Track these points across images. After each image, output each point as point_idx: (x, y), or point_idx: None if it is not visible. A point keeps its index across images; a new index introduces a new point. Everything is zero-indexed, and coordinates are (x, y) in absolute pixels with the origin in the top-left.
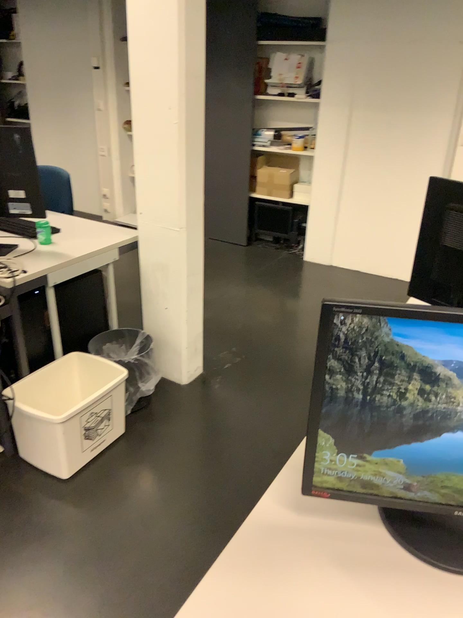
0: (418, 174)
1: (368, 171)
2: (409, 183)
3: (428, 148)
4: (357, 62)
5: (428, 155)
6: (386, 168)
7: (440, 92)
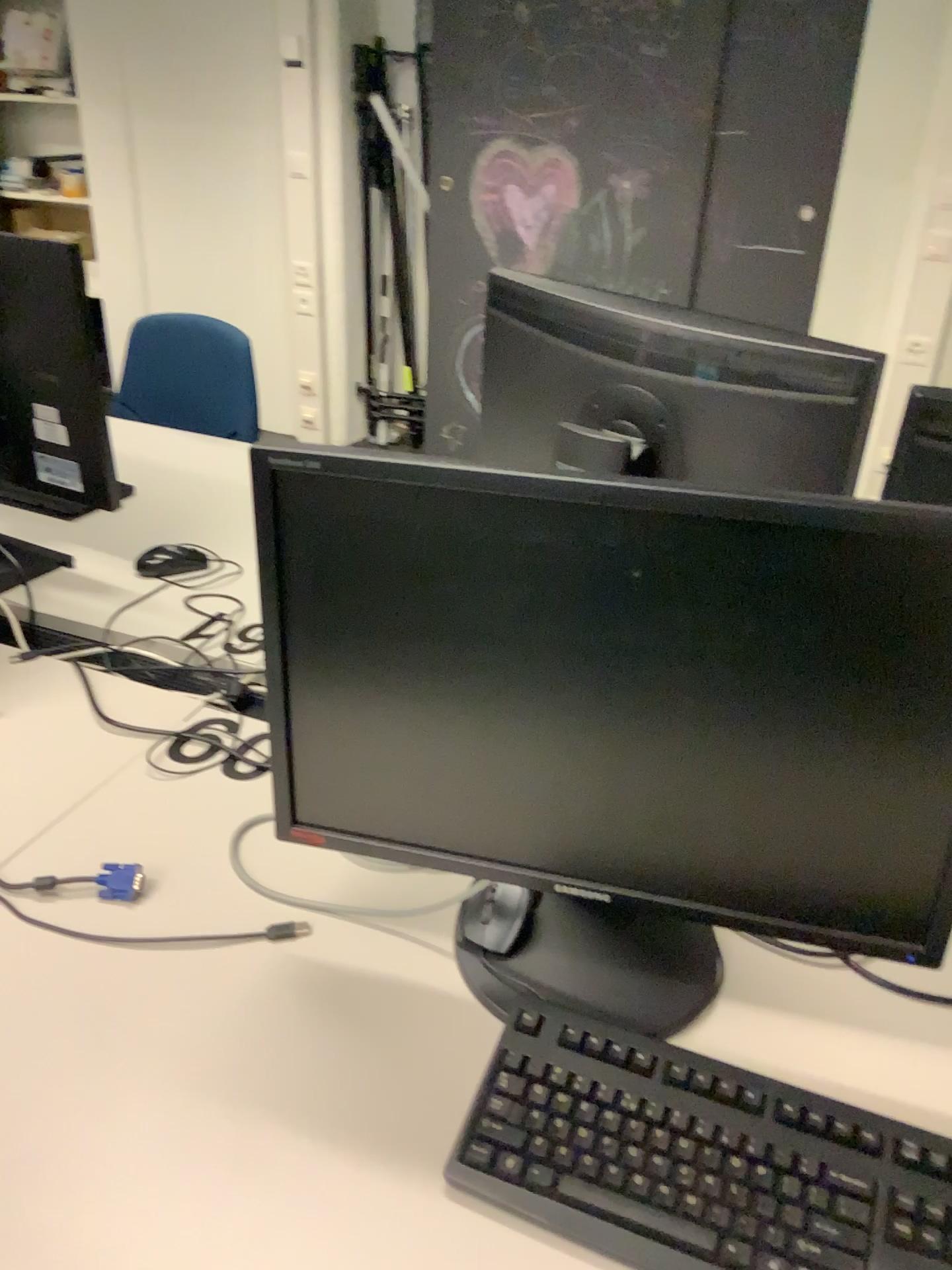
0: (254, 232)
1: (179, 231)
2: (244, 249)
3: (256, 183)
4: (118, 25)
5: (259, 197)
6: (205, 223)
7: (252, 79)
